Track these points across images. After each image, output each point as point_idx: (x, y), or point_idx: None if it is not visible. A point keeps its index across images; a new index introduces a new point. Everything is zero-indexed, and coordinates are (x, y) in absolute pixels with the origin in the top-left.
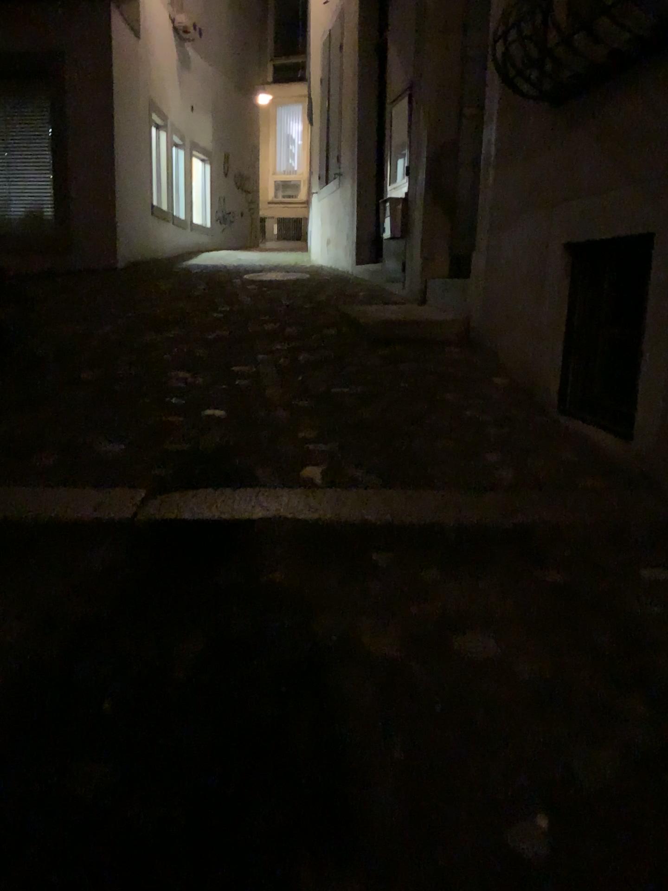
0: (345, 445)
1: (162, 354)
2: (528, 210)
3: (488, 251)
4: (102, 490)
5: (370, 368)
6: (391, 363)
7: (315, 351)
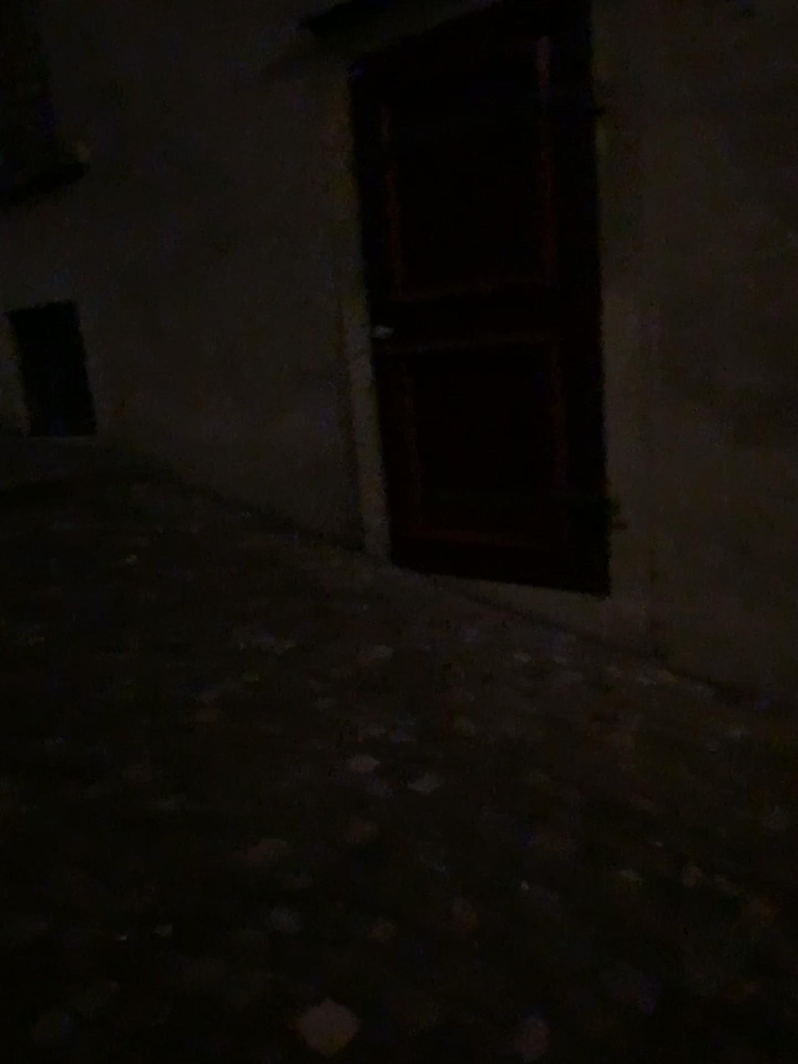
0: None
1: None
2: None
3: None
4: None
5: None
6: None
7: None
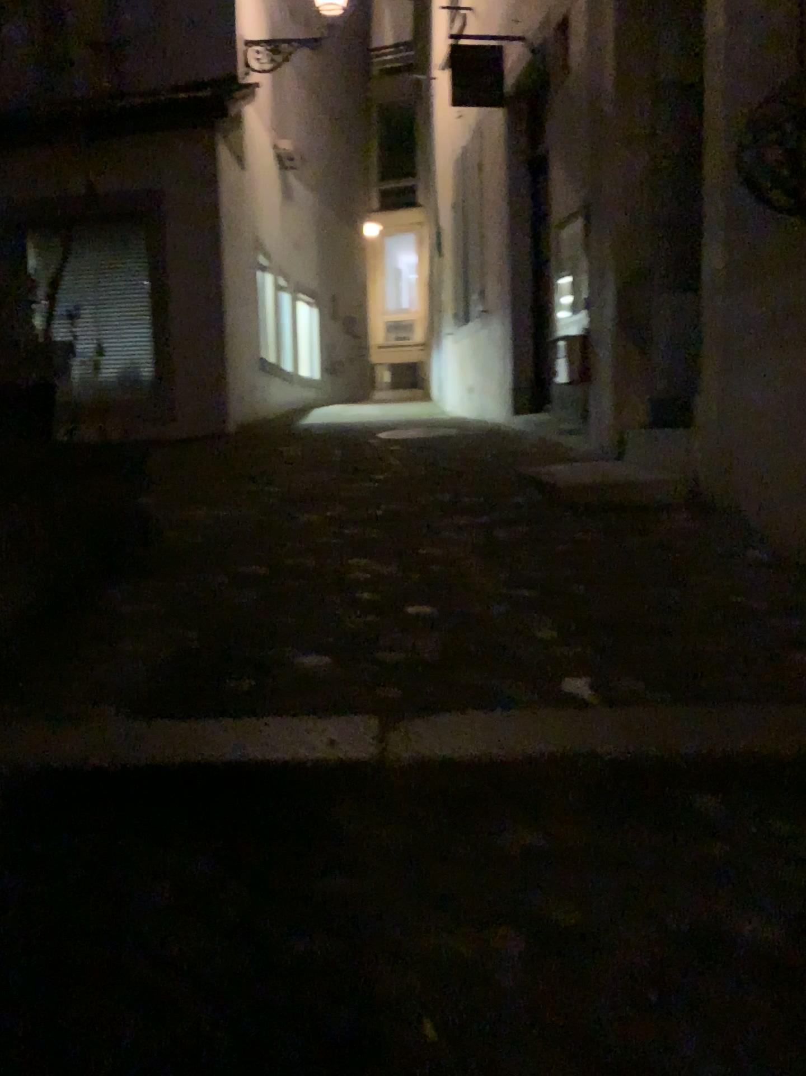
0: (608, 649)
1: (333, 539)
2: (790, 344)
3: (725, 395)
4: (332, 722)
5: (593, 546)
6: (618, 538)
7: (515, 526)
